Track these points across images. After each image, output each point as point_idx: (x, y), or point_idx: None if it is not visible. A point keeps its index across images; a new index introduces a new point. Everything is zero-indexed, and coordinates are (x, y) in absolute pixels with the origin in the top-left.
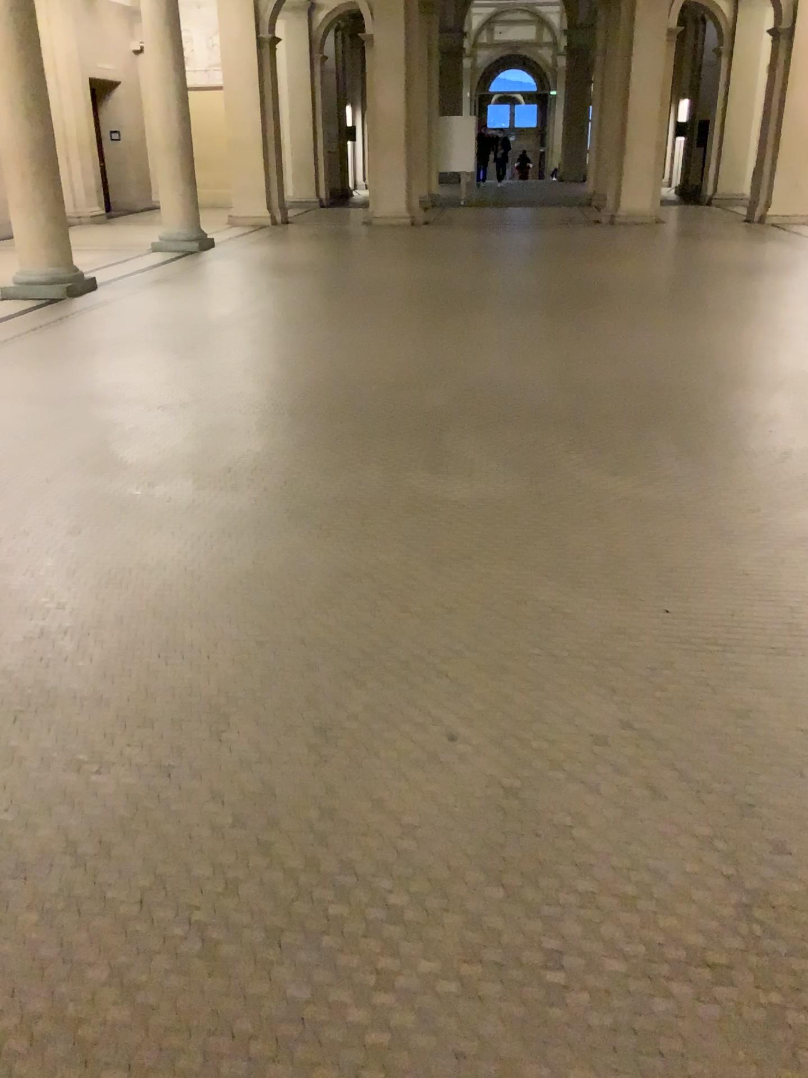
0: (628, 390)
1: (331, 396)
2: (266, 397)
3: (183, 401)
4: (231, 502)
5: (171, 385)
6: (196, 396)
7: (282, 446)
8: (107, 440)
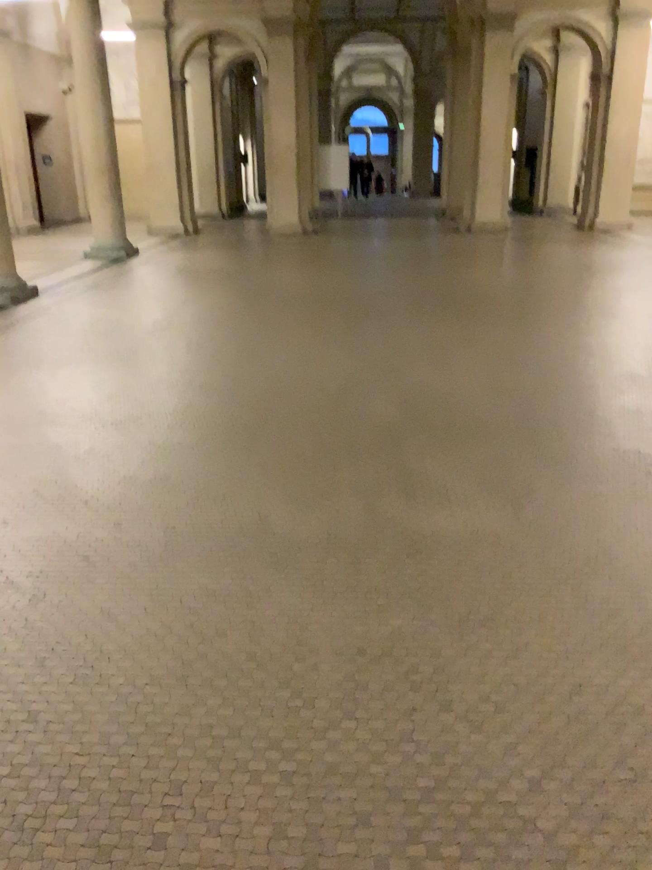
0: (571, 400)
1: (286, 414)
2: (221, 416)
3: (137, 422)
4: (209, 555)
5: (123, 403)
6: (149, 416)
7: (249, 475)
8: (63, 472)
